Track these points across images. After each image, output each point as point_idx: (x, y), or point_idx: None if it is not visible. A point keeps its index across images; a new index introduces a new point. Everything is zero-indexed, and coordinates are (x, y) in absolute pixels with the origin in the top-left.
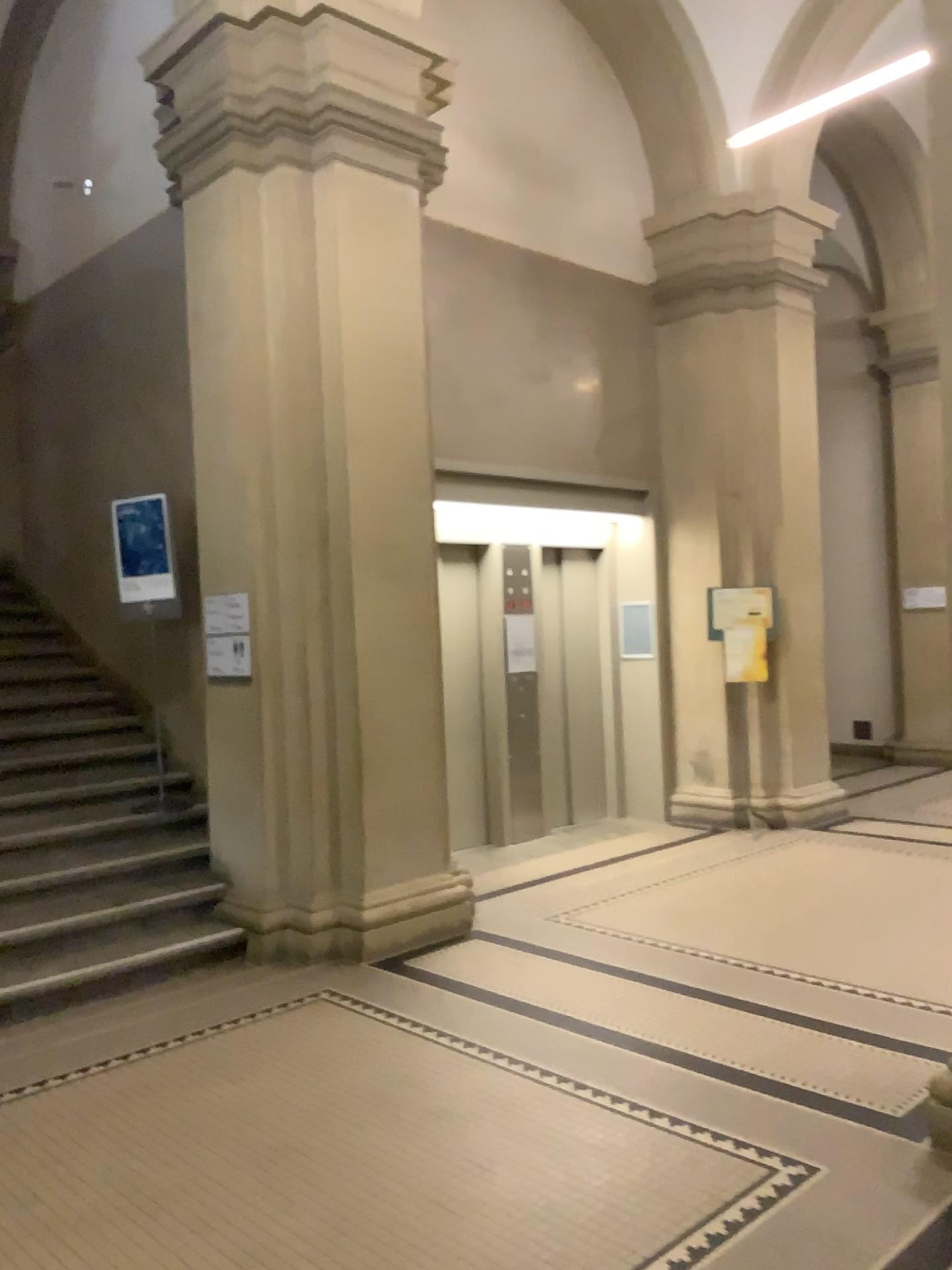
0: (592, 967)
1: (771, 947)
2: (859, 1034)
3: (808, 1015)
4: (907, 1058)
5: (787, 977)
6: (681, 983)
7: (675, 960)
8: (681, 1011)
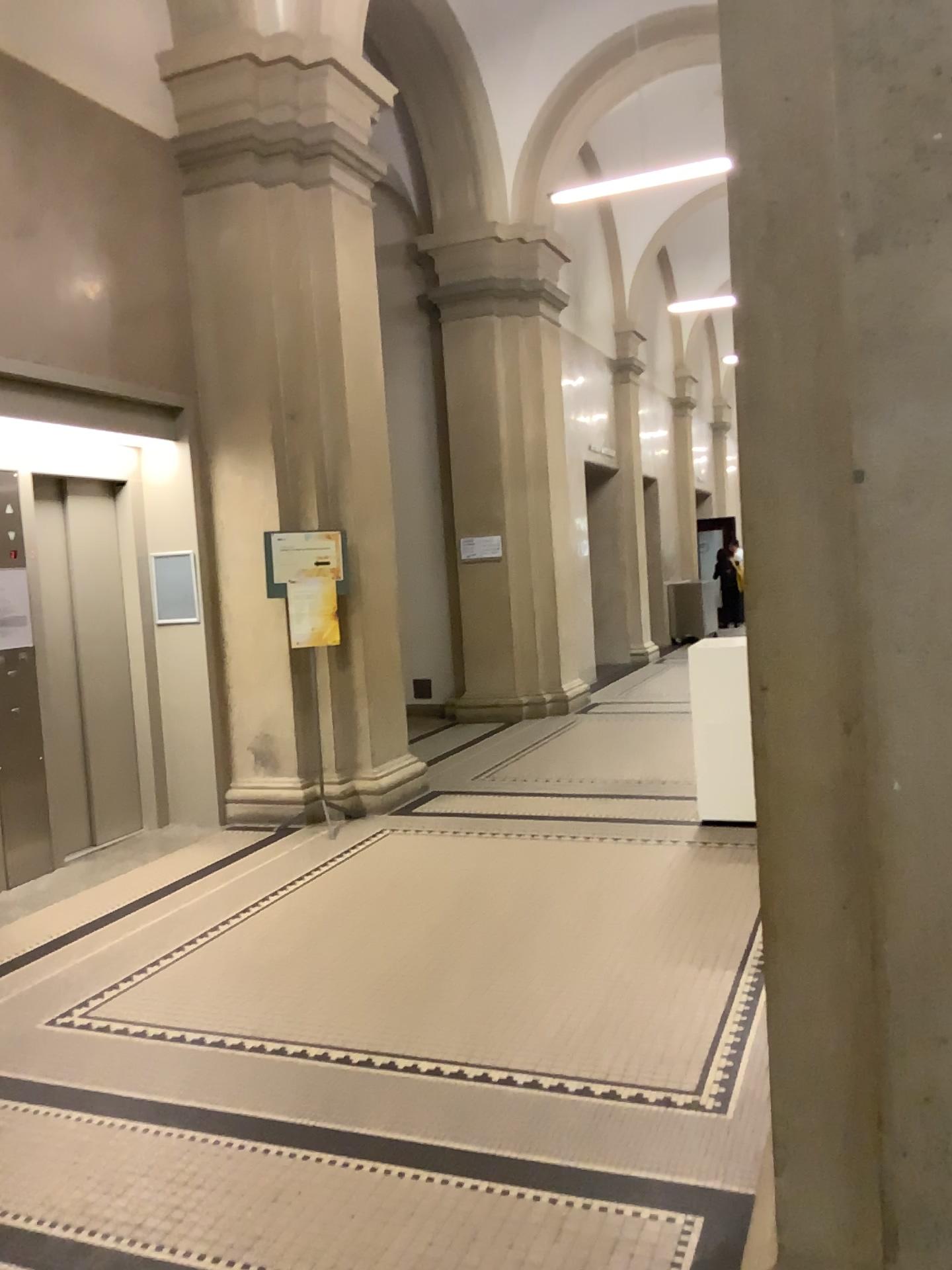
0: (126, 1114)
1: (387, 1022)
2: (545, 1173)
3: (466, 1149)
4: (627, 1212)
5: (419, 1073)
6: (269, 1124)
7: (255, 1074)
8: (275, 1187)
